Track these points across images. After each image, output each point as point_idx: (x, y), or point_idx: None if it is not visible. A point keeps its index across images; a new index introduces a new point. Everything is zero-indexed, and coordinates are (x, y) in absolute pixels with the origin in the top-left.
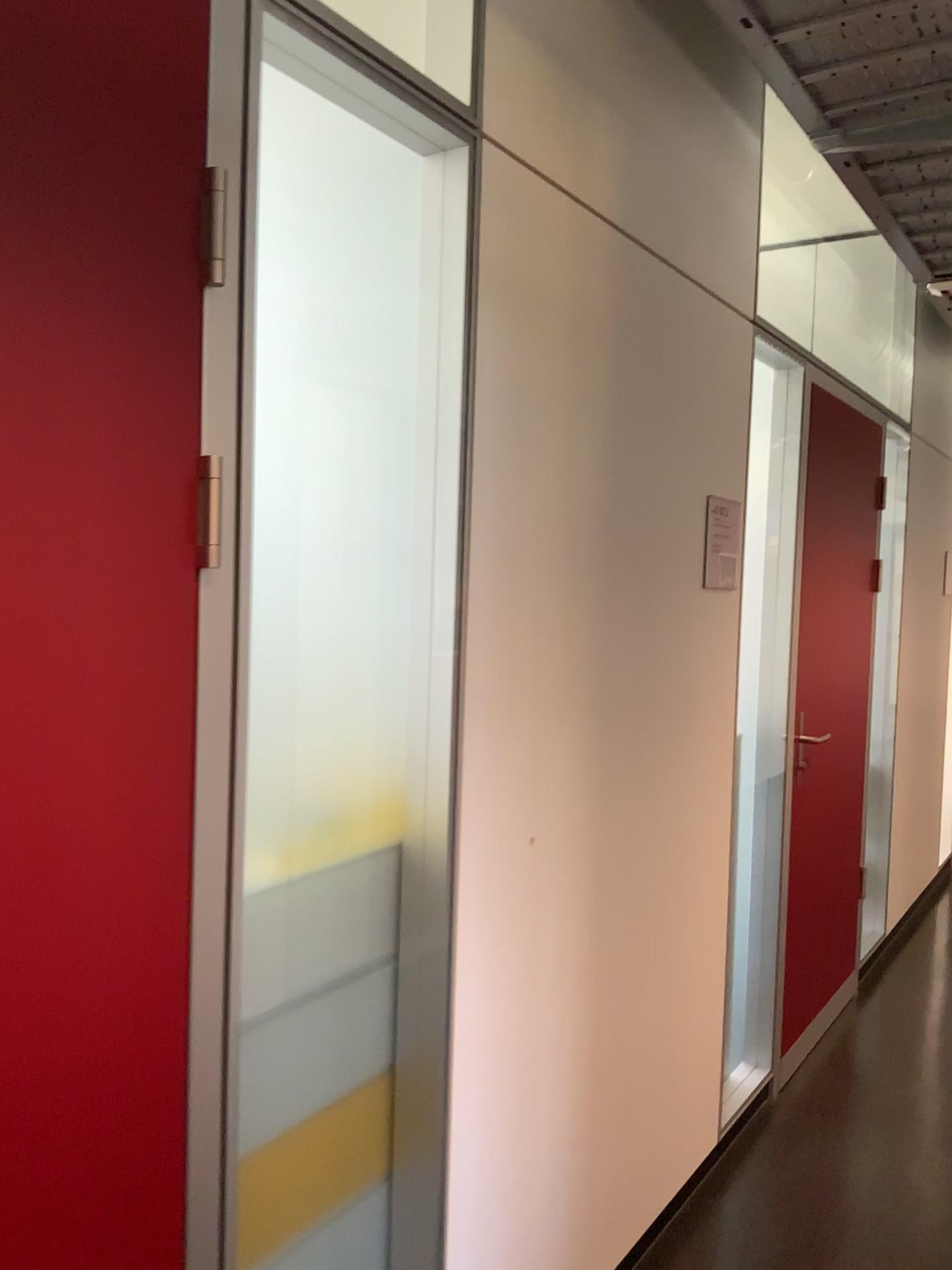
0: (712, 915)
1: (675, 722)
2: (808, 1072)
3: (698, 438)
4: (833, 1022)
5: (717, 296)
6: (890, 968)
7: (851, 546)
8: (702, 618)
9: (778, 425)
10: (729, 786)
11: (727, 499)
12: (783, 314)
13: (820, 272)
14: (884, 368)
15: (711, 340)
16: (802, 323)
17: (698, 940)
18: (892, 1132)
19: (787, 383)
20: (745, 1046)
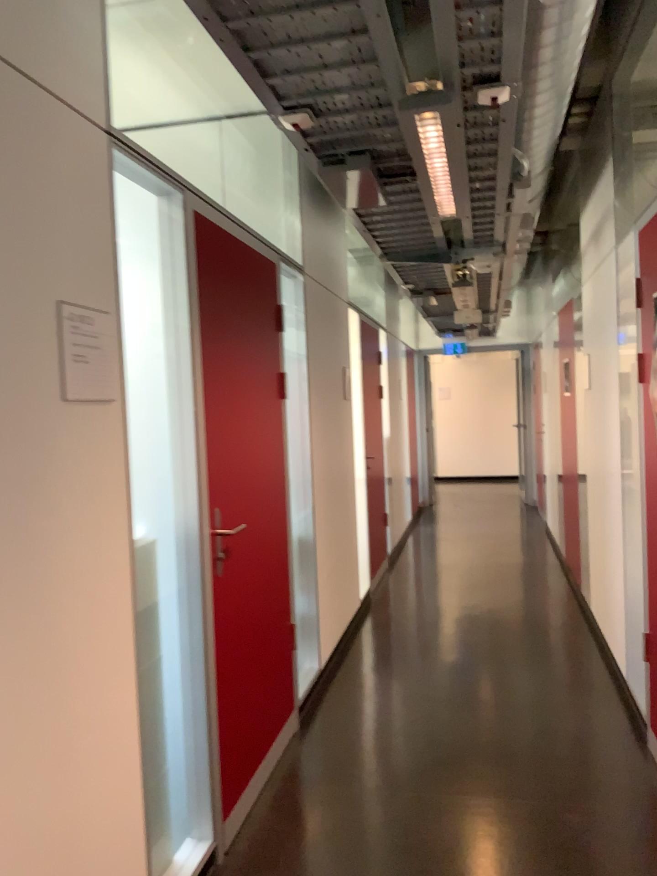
0: (121, 730)
1: (39, 548)
2: (252, 824)
3: (38, 239)
4: (277, 764)
5: (53, 92)
6: (324, 699)
7: (258, 361)
8: (69, 432)
9: (163, 246)
10: (133, 595)
11: (94, 309)
12: (198, 177)
13: (225, 144)
14: (280, 221)
15: (50, 138)
16: (215, 184)
17: (103, 763)
18: (320, 872)
19: (169, 208)
20: (186, 828)
